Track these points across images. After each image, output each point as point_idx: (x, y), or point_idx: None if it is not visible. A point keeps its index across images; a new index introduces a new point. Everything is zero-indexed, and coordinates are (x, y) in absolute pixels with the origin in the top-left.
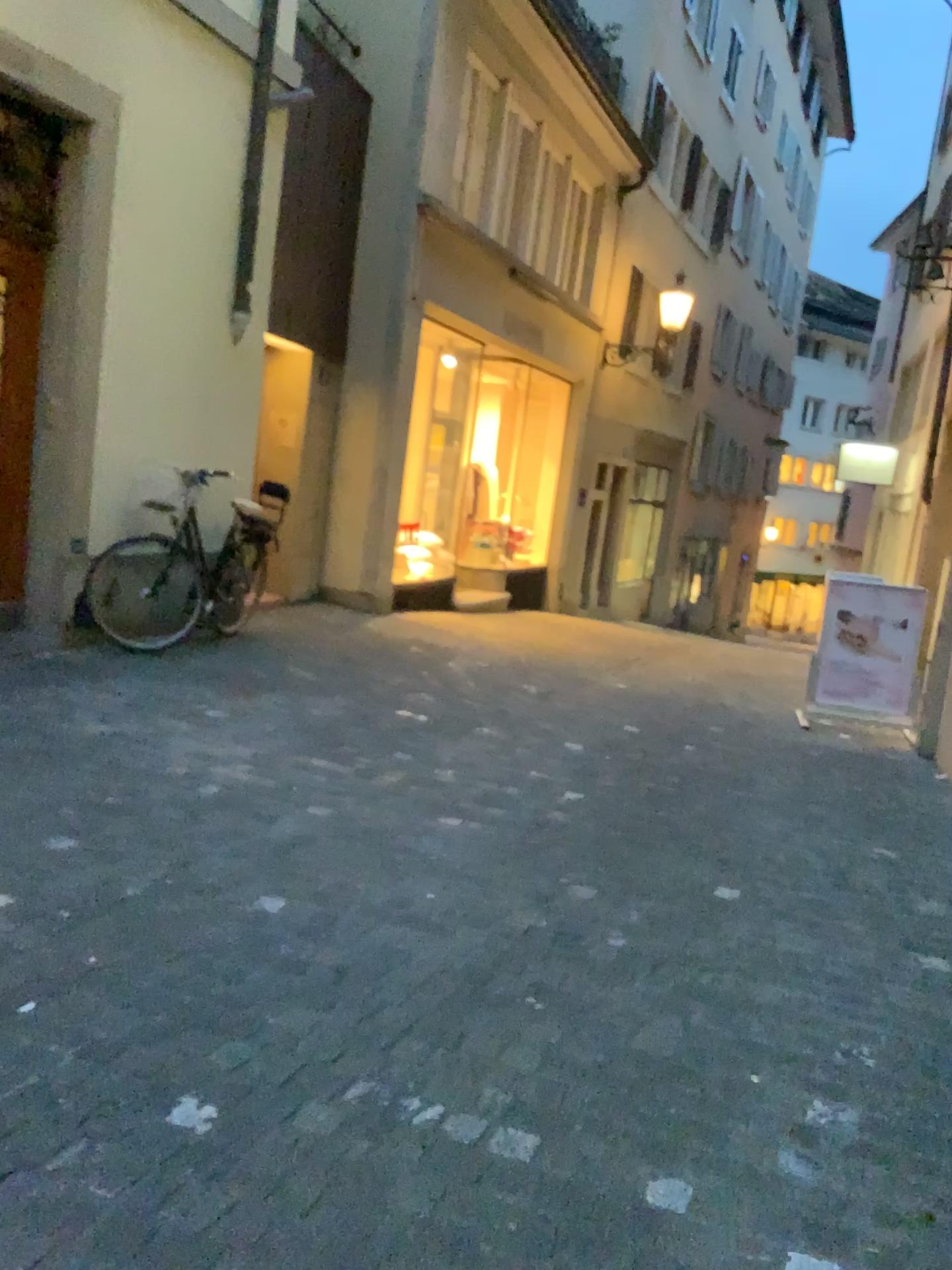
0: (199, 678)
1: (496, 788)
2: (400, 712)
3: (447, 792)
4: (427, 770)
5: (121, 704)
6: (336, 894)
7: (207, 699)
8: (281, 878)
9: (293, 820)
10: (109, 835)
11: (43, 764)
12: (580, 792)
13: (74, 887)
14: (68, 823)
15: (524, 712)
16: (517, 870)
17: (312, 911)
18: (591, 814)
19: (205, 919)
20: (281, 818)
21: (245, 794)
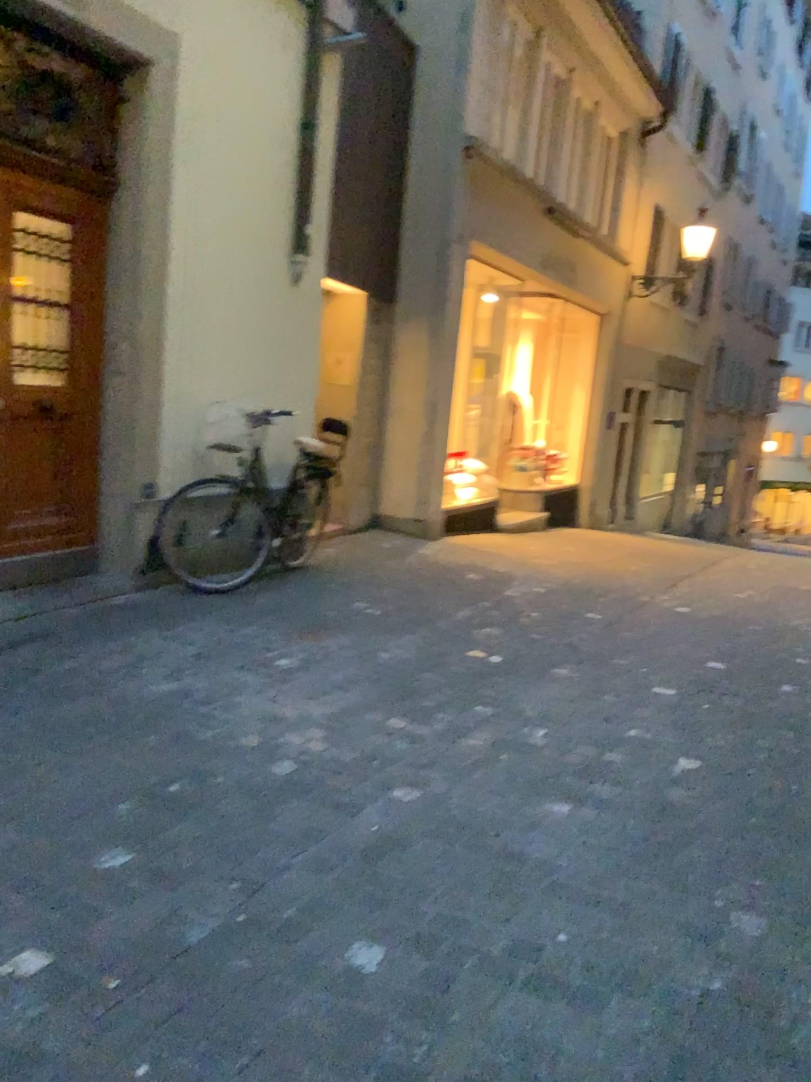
0: (270, 621)
1: (598, 753)
2: (476, 654)
3: (546, 761)
4: (519, 731)
5: (191, 656)
6: (446, 939)
7: (278, 647)
8: (377, 912)
9: (381, 812)
10: (171, 845)
11: (103, 743)
12: (693, 757)
13: (125, 937)
14: (125, 828)
15: (602, 649)
16: (659, 888)
17: (420, 972)
18: (717, 791)
19: (287, 993)
20: (368, 810)
21: (324, 774)
